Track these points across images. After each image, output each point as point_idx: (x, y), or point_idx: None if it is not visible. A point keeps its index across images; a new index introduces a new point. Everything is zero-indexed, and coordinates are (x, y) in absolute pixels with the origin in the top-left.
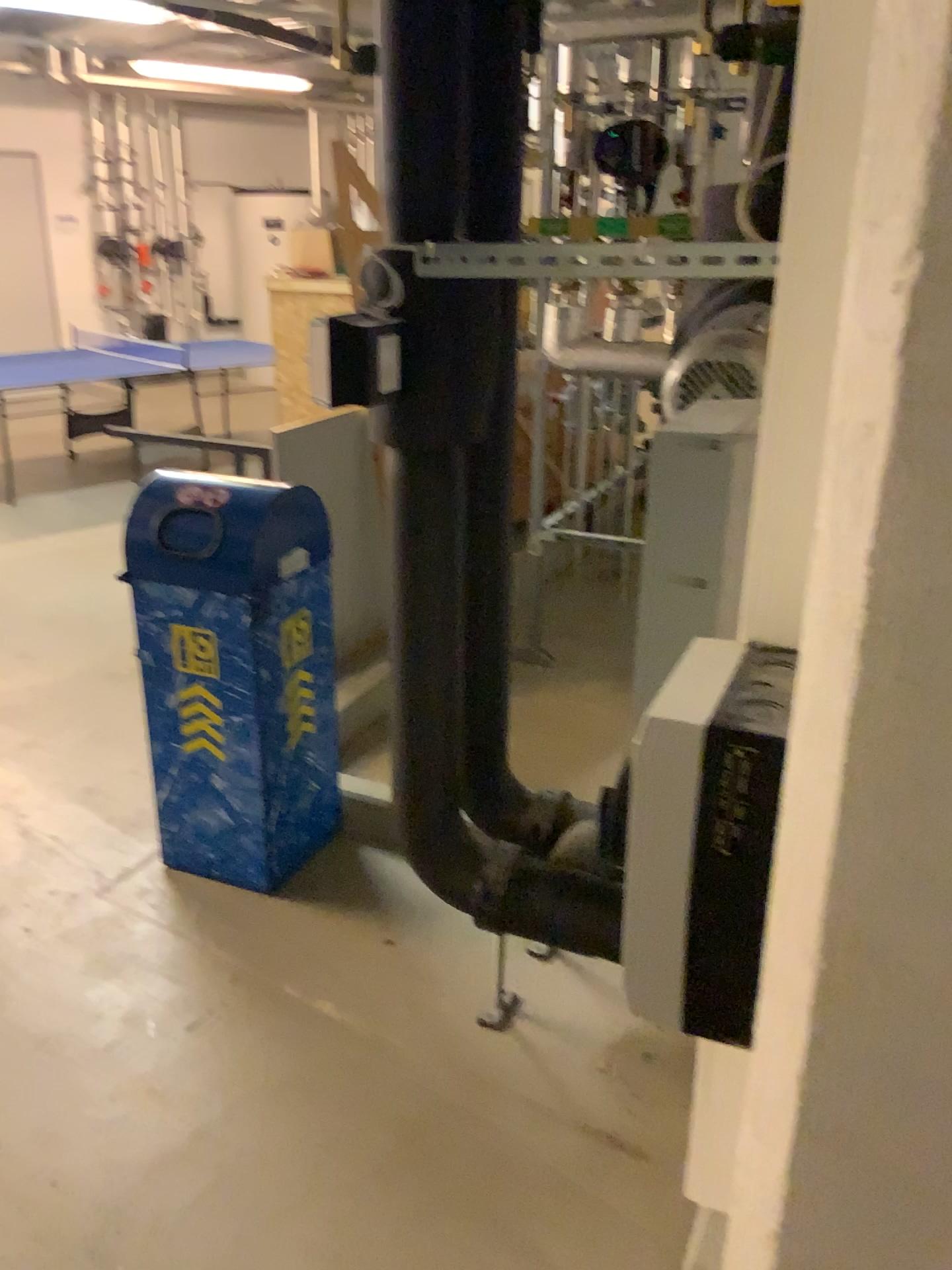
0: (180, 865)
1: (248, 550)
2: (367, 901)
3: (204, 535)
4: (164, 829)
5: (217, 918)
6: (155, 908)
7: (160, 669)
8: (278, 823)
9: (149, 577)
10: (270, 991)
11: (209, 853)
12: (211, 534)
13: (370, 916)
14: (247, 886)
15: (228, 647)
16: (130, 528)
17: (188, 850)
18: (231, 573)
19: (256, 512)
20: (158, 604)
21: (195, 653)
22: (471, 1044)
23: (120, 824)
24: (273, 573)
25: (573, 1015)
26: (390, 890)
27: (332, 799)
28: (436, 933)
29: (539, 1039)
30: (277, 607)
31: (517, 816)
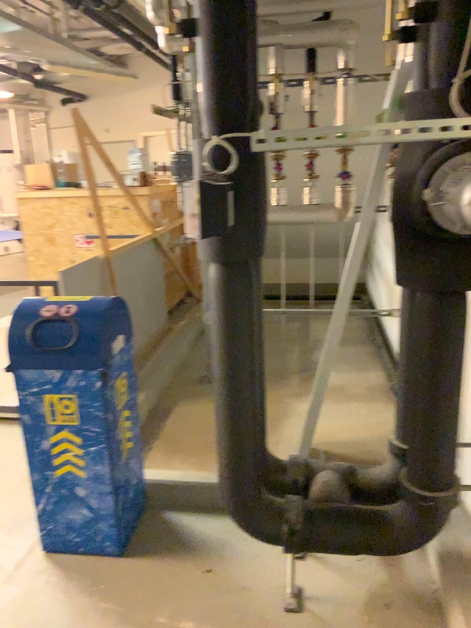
0: (57, 550)
1: (95, 340)
2: (183, 546)
3: (65, 335)
4: (43, 529)
5: (94, 581)
6: (50, 585)
7: (37, 425)
8: (123, 509)
9: (27, 366)
10: (150, 625)
11: (78, 538)
12: (70, 333)
13: (190, 556)
14: (106, 554)
15: (85, 404)
16: (10, 337)
17: (61, 539)
18: (85, 357)
19: (97, 316)
20: (35, 383)
21: (61, 411)
22: (291, 627)
23: (4, 531)
24: (111, 353)
25: (338, 591)
26: (194, 536)
27: (143, 486)
28: (235, 558)
29: (327, 612)
30: (115, 373)
31: (282, 476)
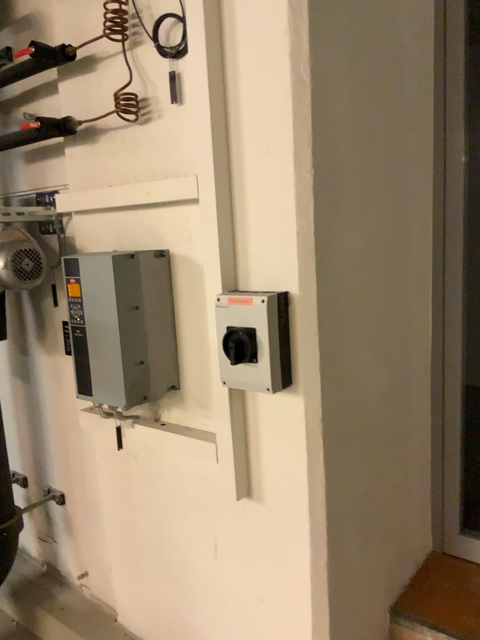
0: None
1: None
2: None
3: None
4: None
5: None
6: None
7: None
8: None
9: None
10: None
11: None
12: None
13: None
14: None
15: None
16: None
17: None
18: None
19: None
20: None
21: None
22: None
23: None
24: None
25: None
26: None
27: None
28: None
29: None
30: None
31: None
